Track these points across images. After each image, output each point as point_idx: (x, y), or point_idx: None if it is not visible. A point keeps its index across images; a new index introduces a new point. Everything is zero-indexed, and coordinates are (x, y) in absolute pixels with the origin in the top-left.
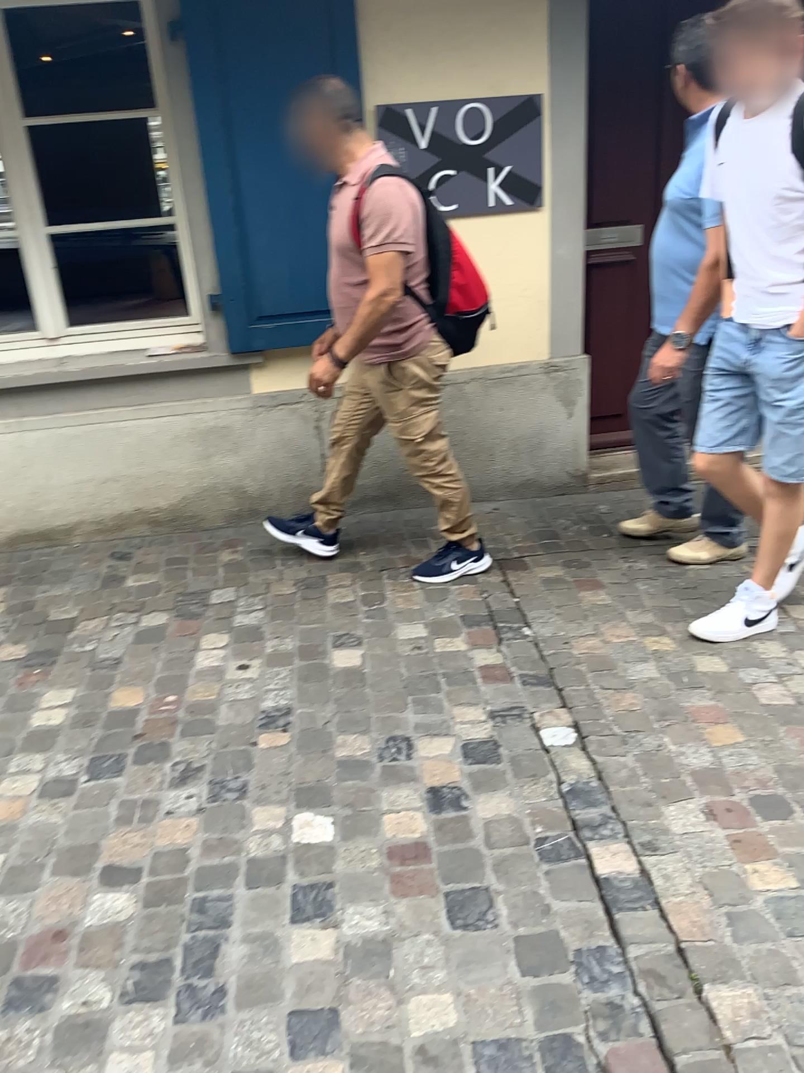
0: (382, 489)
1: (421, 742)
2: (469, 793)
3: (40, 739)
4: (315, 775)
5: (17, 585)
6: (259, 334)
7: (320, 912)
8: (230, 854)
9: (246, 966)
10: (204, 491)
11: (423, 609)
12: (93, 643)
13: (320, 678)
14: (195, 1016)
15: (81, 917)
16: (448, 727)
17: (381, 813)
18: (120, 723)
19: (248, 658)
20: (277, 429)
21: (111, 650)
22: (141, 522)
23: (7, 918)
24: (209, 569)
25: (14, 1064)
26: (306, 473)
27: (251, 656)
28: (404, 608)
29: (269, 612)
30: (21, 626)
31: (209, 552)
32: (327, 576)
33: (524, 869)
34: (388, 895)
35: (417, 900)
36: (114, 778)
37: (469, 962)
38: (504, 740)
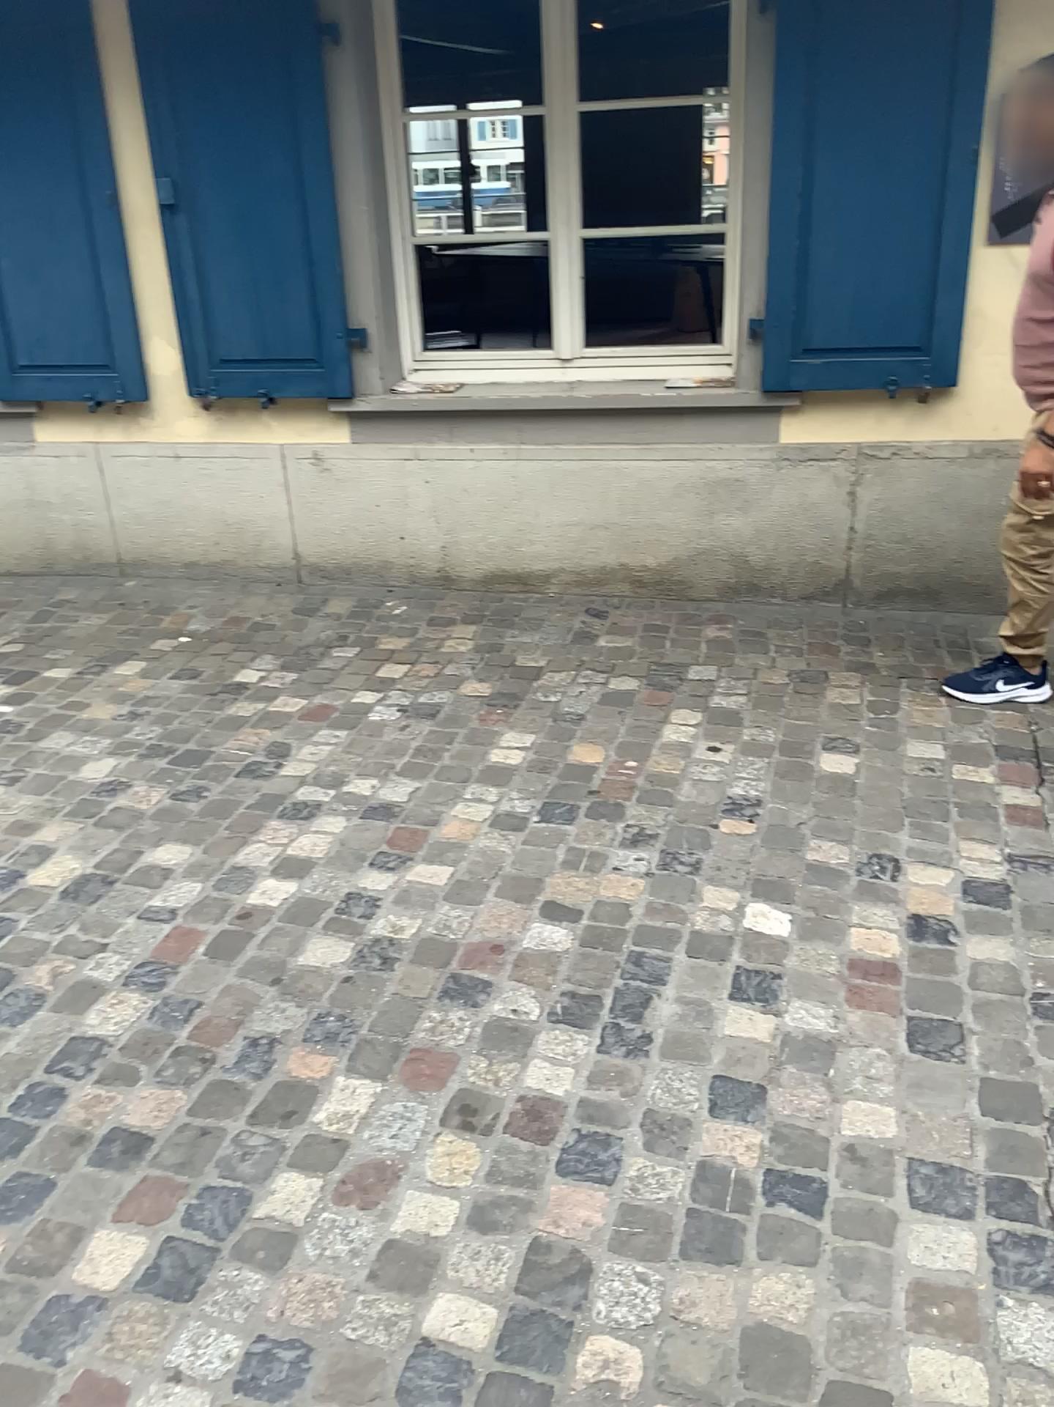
0: (916, 584)
1: (912, 864)
2: (961, 928)
3: (495, 774)
4: (781, 870)
5: (482, 624)
6: (799, 371)
7: (766, 997)
8: (678, 922)
9: (682, 1022)
10: (699, 553)
11: (943, 728)
12: (556, 694)
13: (803, 776)
14: (624, 1050)
15: (522, 939)
16: (948, 856)
17: (851, 923)
18: (576, 776)
19: (723, 740)
20: (798, 491)
21: (574, 705)
22: (621, 578)
23: (452, 923)
24: (690, 641)
25: (452, 1041)
26: (824, 549)
27: (726, 739)
28: (918, 723)
29: (754, 698)
30: (483, 664)
31: (693, 624)
32: (829, 671)
33: (1013, 1017)
34: (846, 1001)
35: (878, 1013)
36: (566, 825)
37: (926, 1084)
38: (1017, 885)
